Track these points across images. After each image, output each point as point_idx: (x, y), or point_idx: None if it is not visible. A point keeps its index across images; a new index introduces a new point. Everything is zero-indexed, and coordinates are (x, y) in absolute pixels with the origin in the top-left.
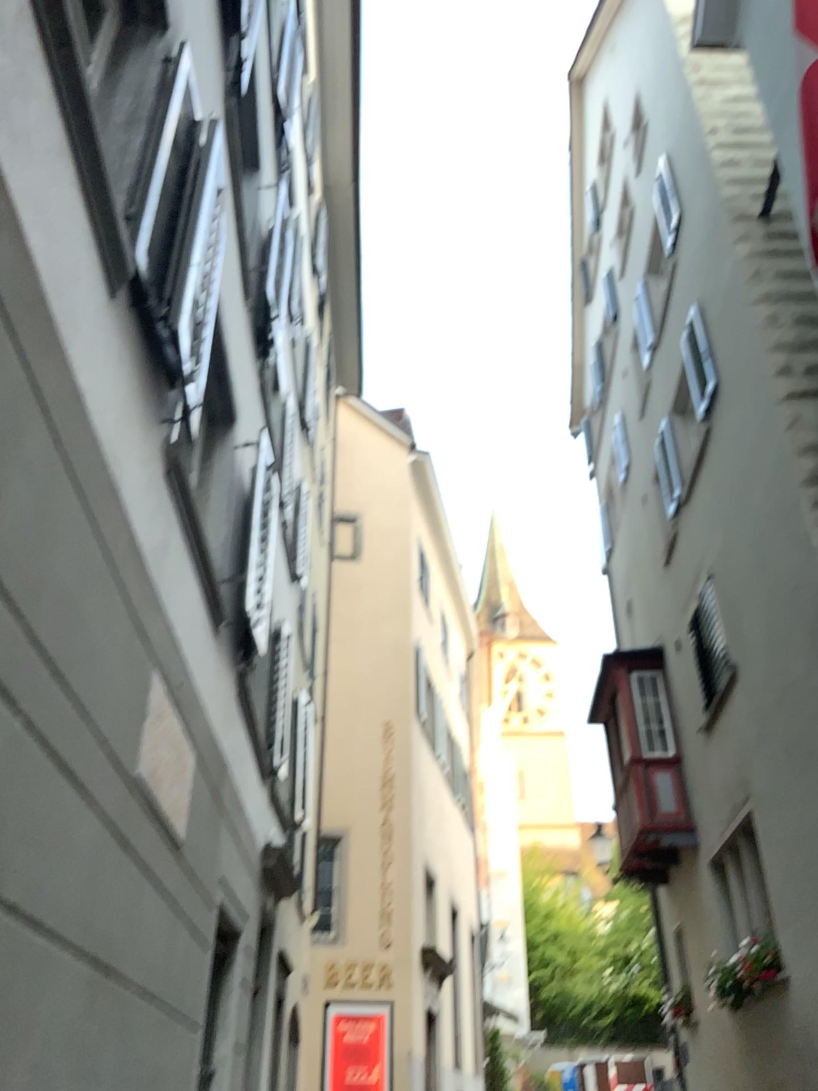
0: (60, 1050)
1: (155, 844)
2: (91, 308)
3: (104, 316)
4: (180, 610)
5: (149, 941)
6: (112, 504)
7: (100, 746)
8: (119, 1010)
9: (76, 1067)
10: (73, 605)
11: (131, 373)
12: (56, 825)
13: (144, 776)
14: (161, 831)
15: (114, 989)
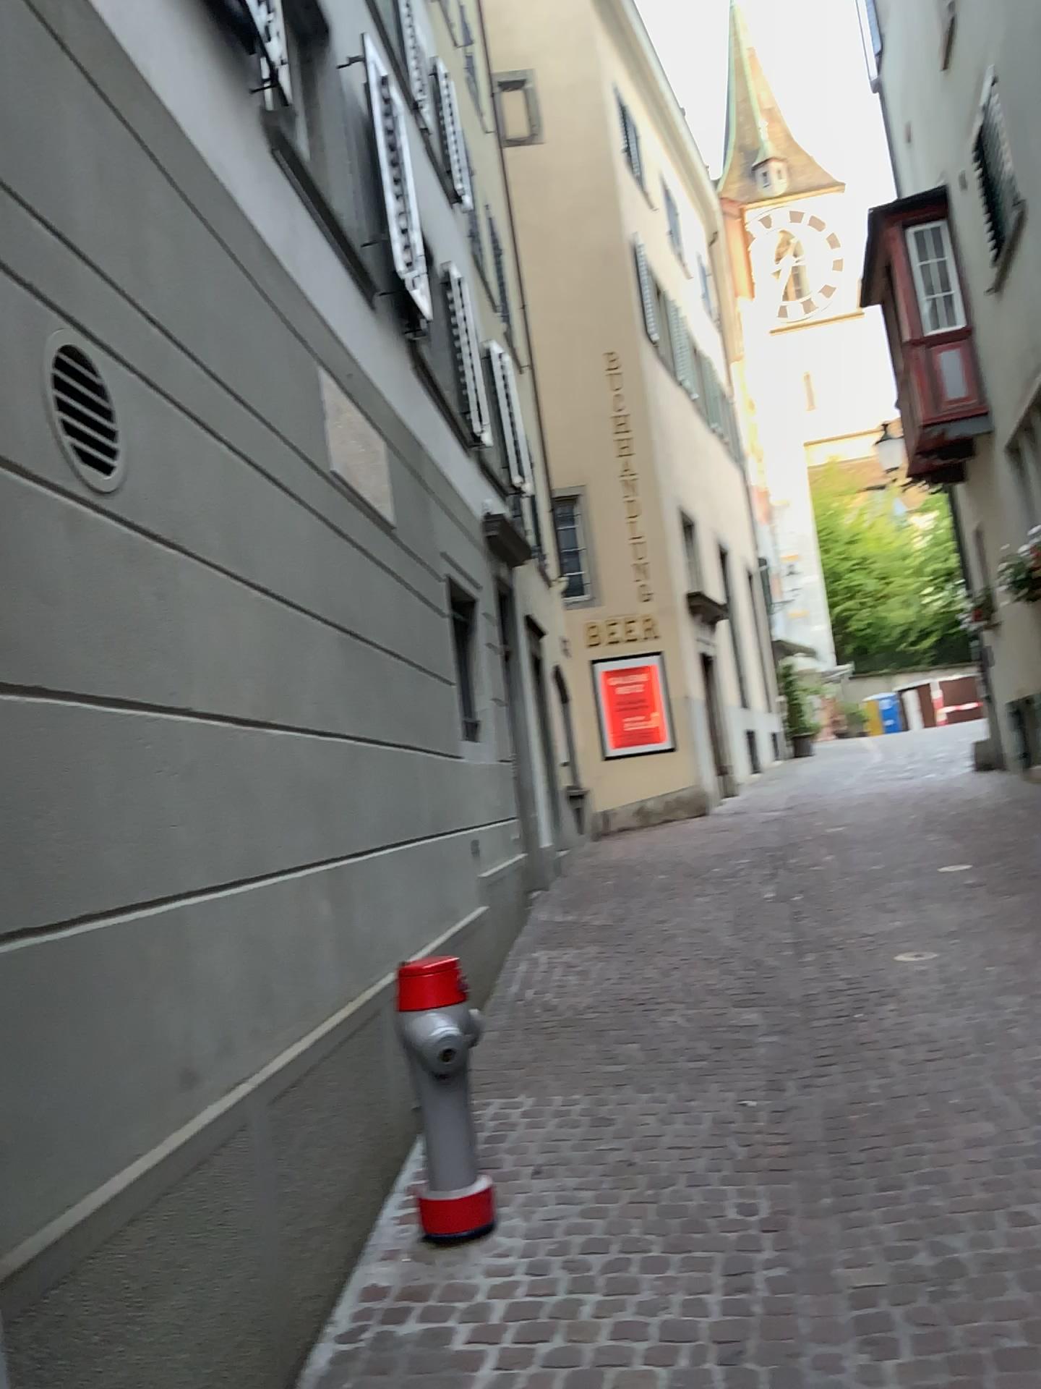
0: (329, 689)
1: (364, 529)
2: (150, 18)
3: (164, 18)
4: (327, 298)
5: (380, 610)
6: (232, 219)
7: (289, 453)
8: (368, 664)
9: (345, 703)
10: (229, 334)
11: (207, 64)
12: (274, 525)
13: (337, 470)
14: (366, 517)
15: (360, 648)
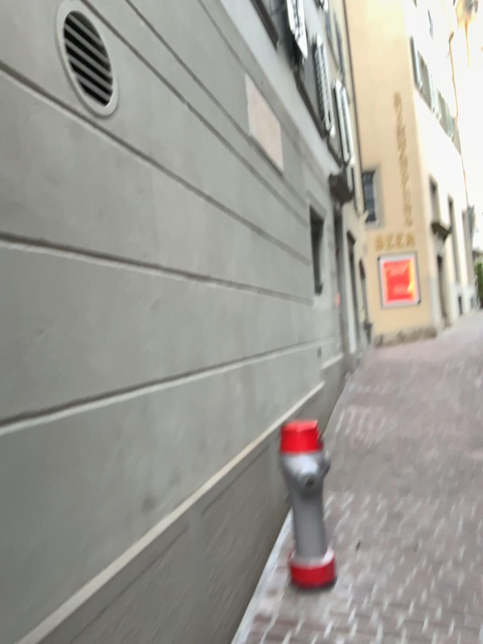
0: (246, 259)
1: (268, 171)
2: None
3: None
4: (251, 34)
5: (275, 217)
6: None
7: (227, 118)
8: (268, 247)
9: (255, 268)
10: (192, 38)
11: None
12: (216, 159)
13: (254, 135)
14: (269, 164)
15: (264, 237)
